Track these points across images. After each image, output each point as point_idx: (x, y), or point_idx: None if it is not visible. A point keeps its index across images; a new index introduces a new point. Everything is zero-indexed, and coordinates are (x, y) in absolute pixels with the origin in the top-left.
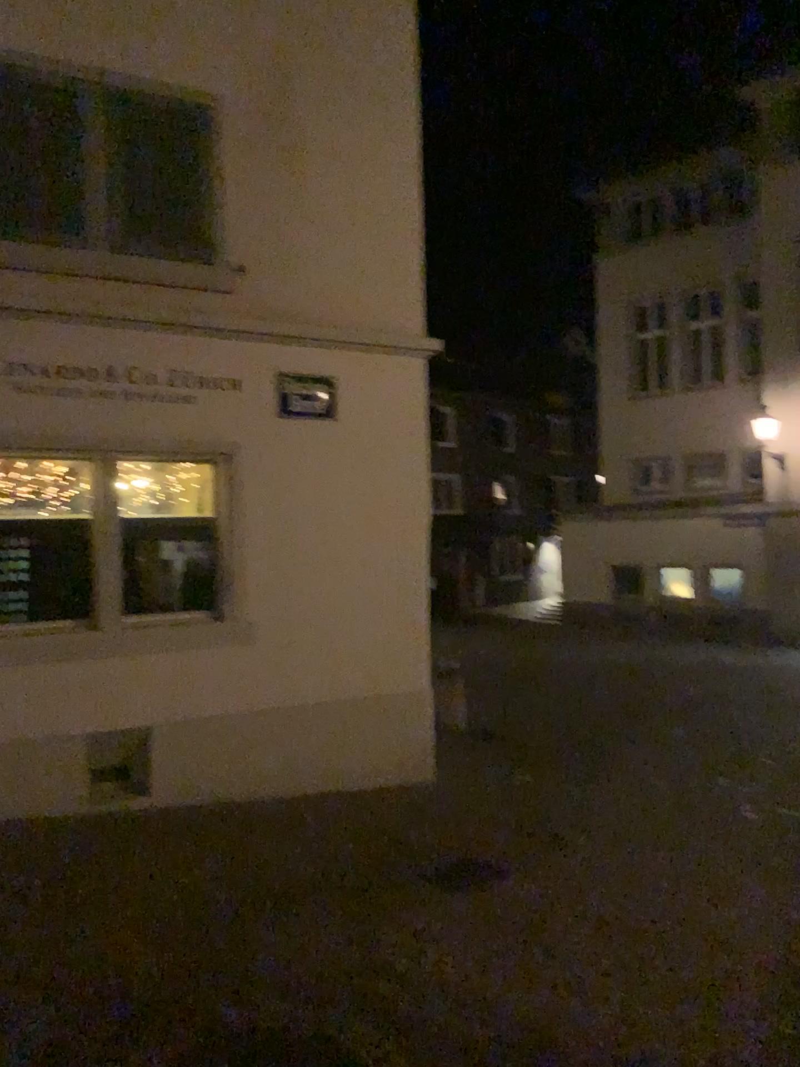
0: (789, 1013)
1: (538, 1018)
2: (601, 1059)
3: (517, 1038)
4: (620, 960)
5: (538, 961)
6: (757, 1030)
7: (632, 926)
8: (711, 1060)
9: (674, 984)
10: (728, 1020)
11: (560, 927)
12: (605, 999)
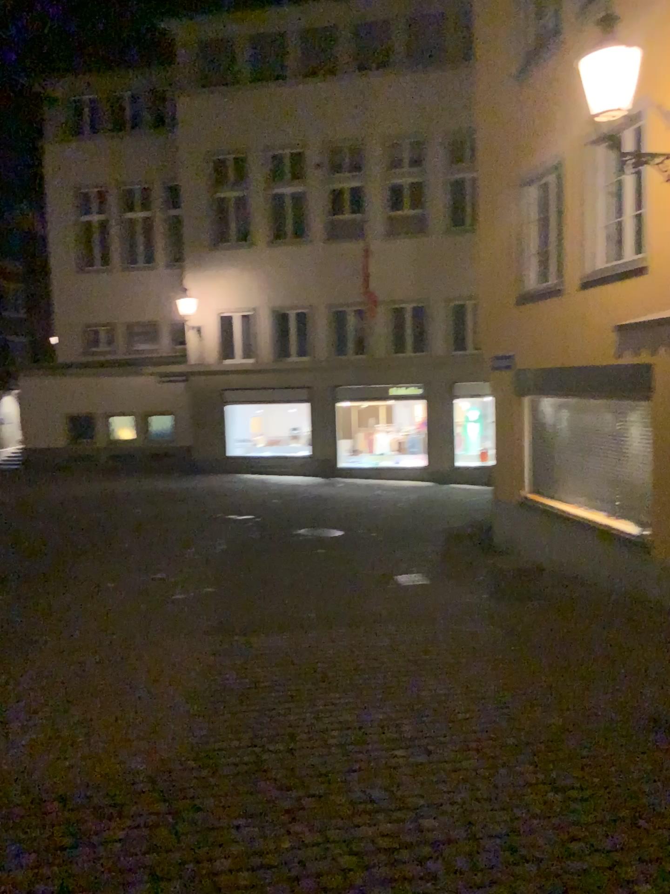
0: (203, 720)
1: (18, 773)
2: (70, 786)
3: (0, 791)
4: (83, 717)
5: (15, 733)
6: (182, 736)
7: (91, 691)
8: (151, 764)
9: (124, 722)
10: (162, 735)
11: (33, 704)
12: (71, 746)
